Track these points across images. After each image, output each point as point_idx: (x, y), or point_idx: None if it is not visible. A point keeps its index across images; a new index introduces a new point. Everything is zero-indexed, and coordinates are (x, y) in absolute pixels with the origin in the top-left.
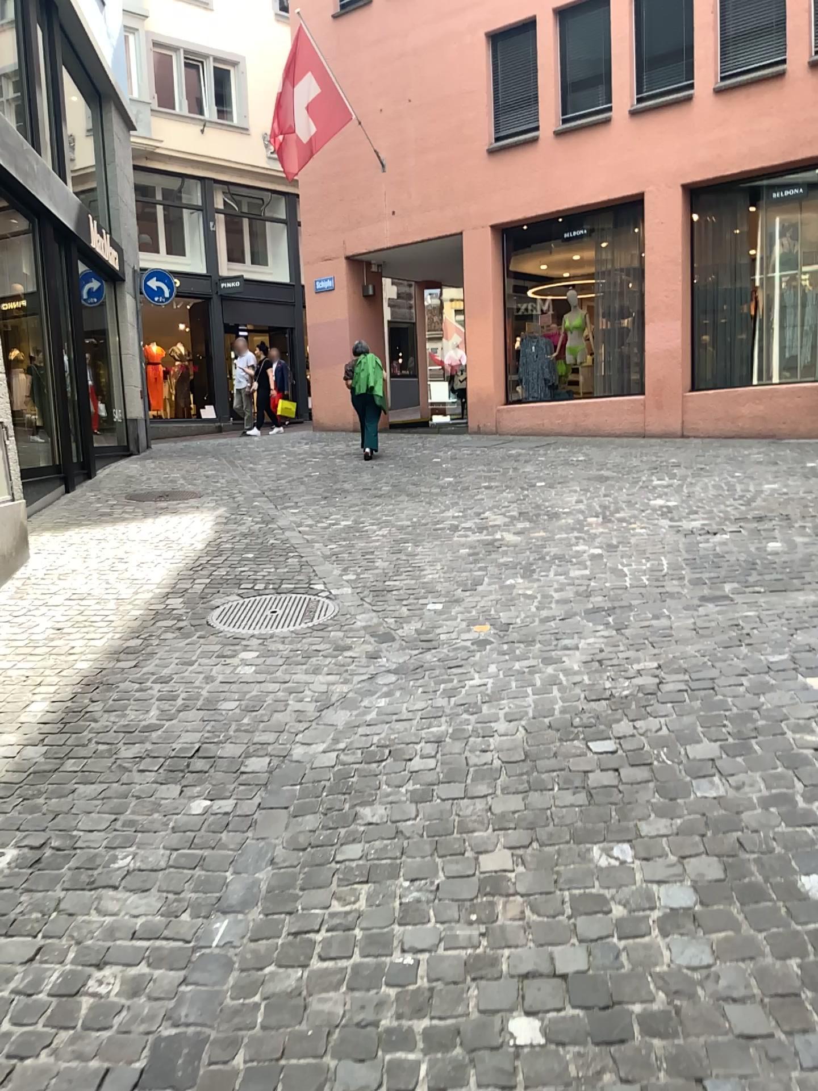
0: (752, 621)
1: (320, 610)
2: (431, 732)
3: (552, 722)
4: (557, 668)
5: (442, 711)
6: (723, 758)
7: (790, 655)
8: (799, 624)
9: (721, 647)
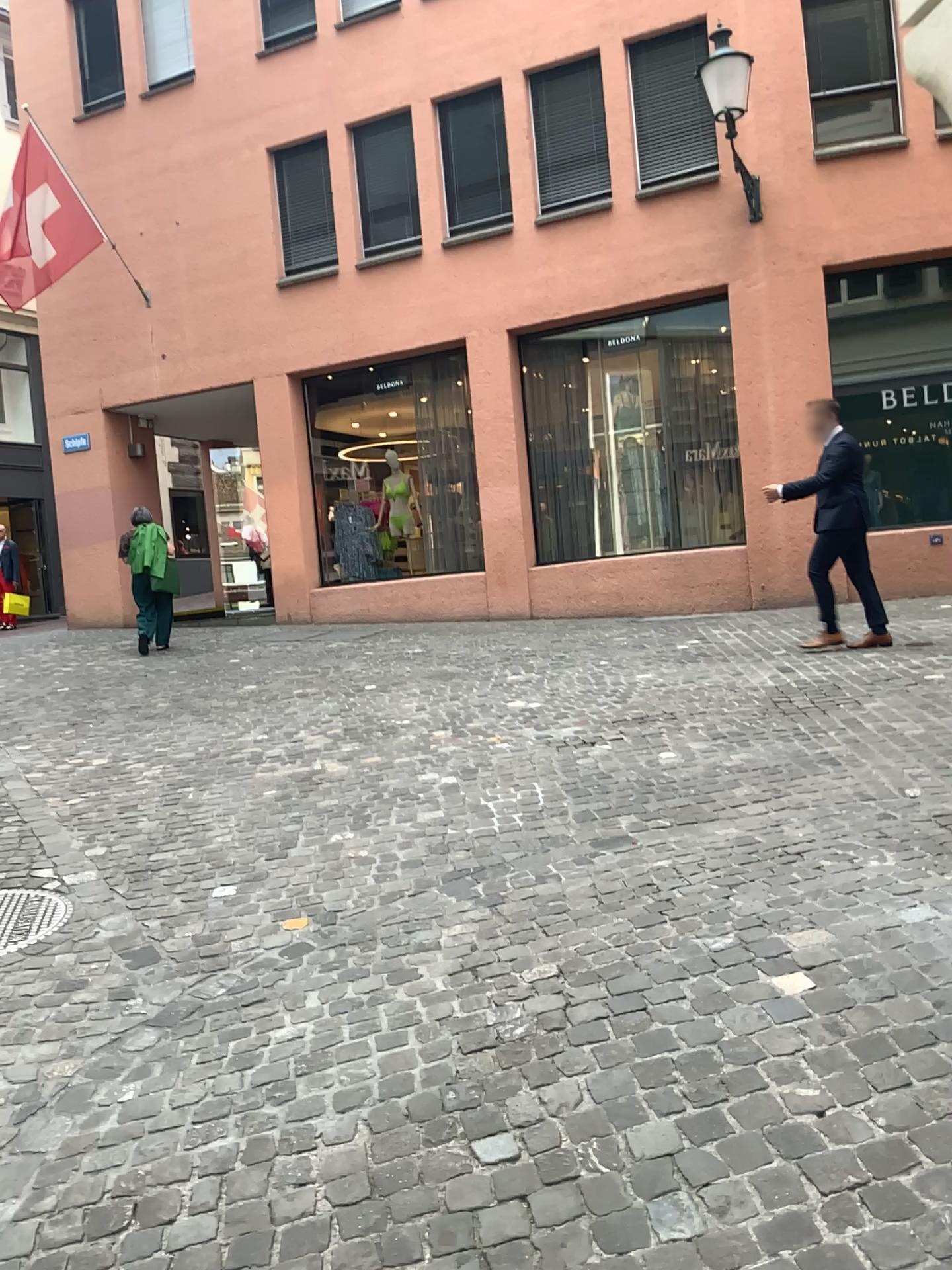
0: (671, 881)
1: (44, 915)
2: (211, 1146)
3: (408, 1102)
4: (408, 989)
5: (230, 1099)
6: (685, 1148)
7: (736, 935)
8: (734, 882)
9: (639, 928)
